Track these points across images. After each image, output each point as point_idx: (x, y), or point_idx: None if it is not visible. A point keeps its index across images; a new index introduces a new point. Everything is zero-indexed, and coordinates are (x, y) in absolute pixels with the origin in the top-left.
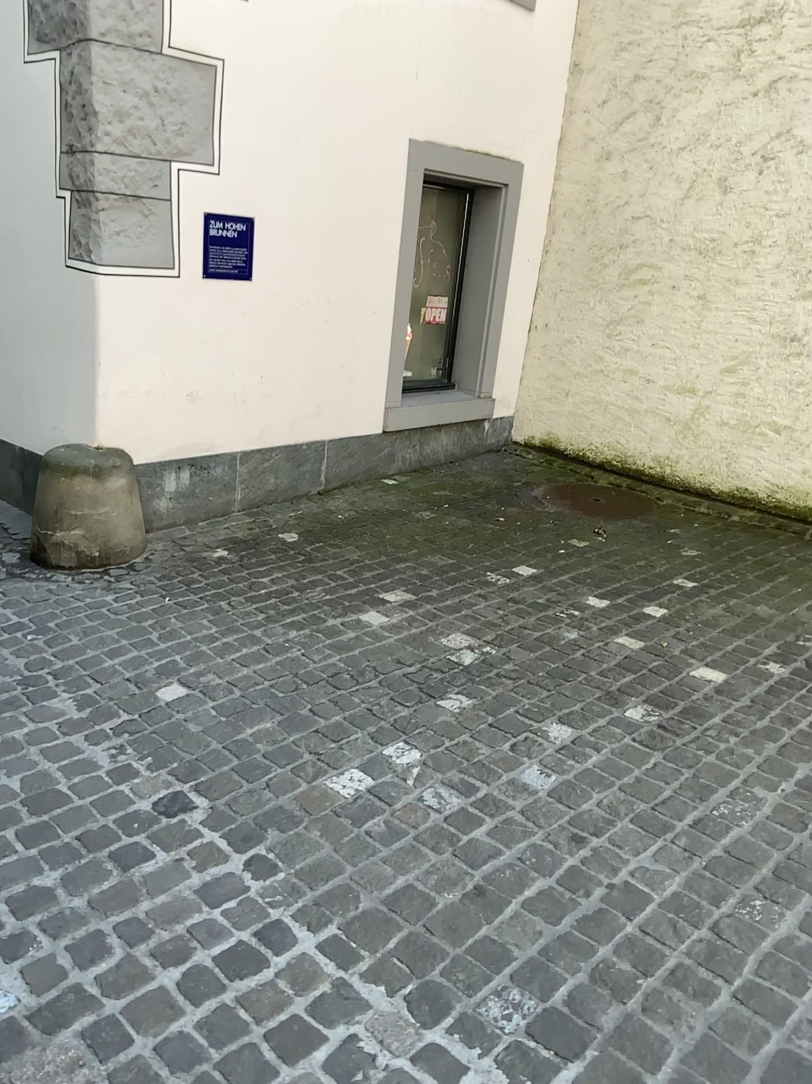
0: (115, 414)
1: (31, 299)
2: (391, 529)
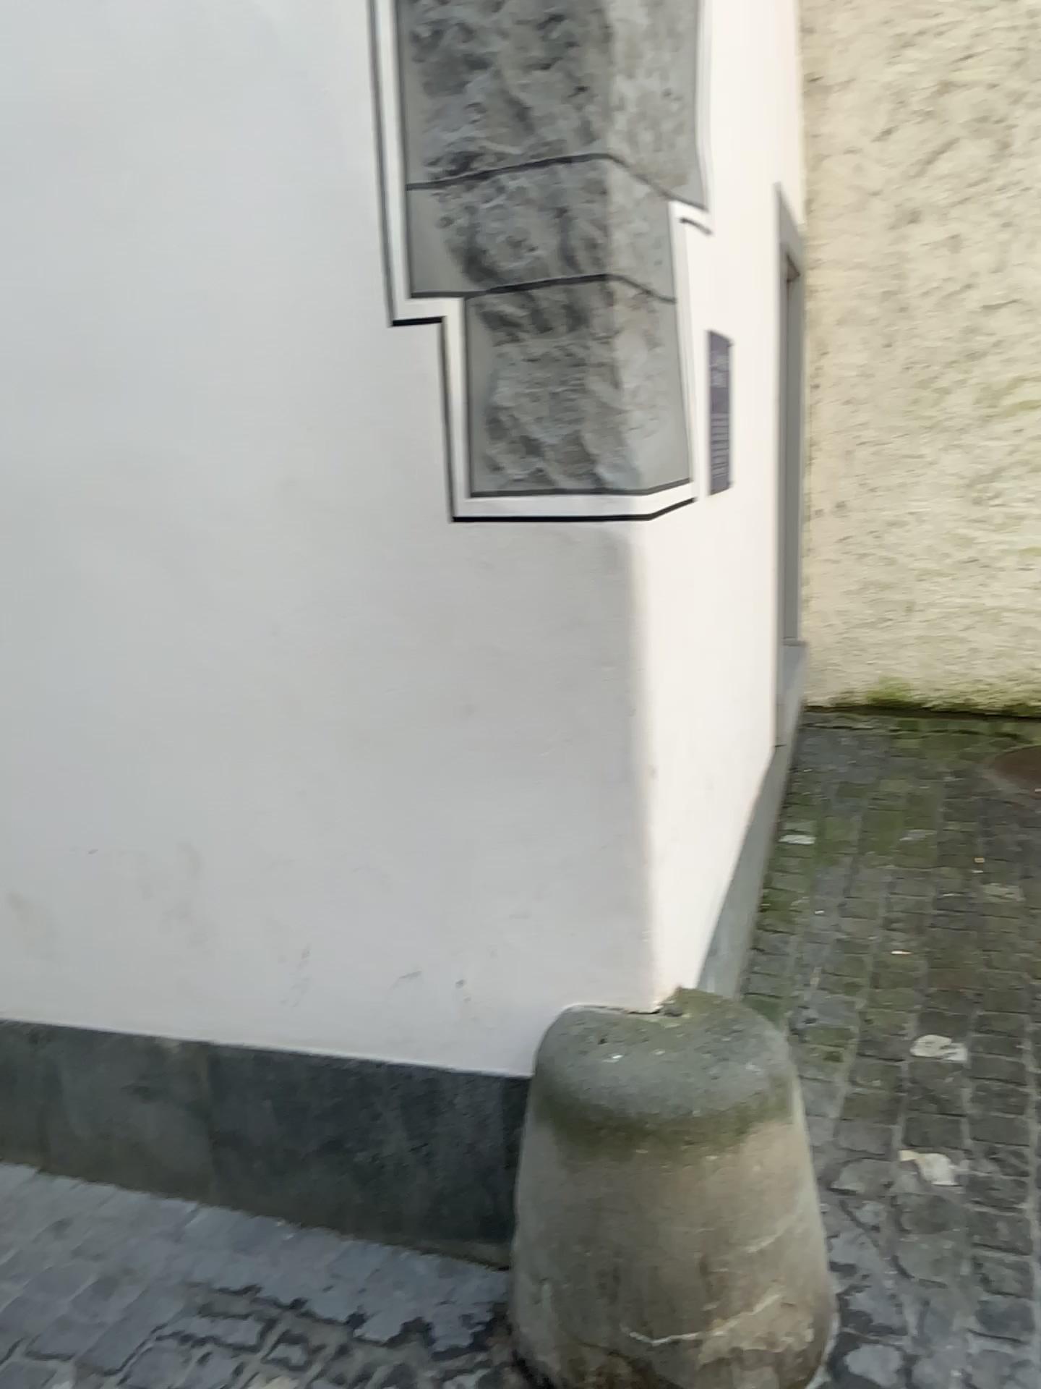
0: (663, 900)
1: (195, 640)
2: (1040, 948)
